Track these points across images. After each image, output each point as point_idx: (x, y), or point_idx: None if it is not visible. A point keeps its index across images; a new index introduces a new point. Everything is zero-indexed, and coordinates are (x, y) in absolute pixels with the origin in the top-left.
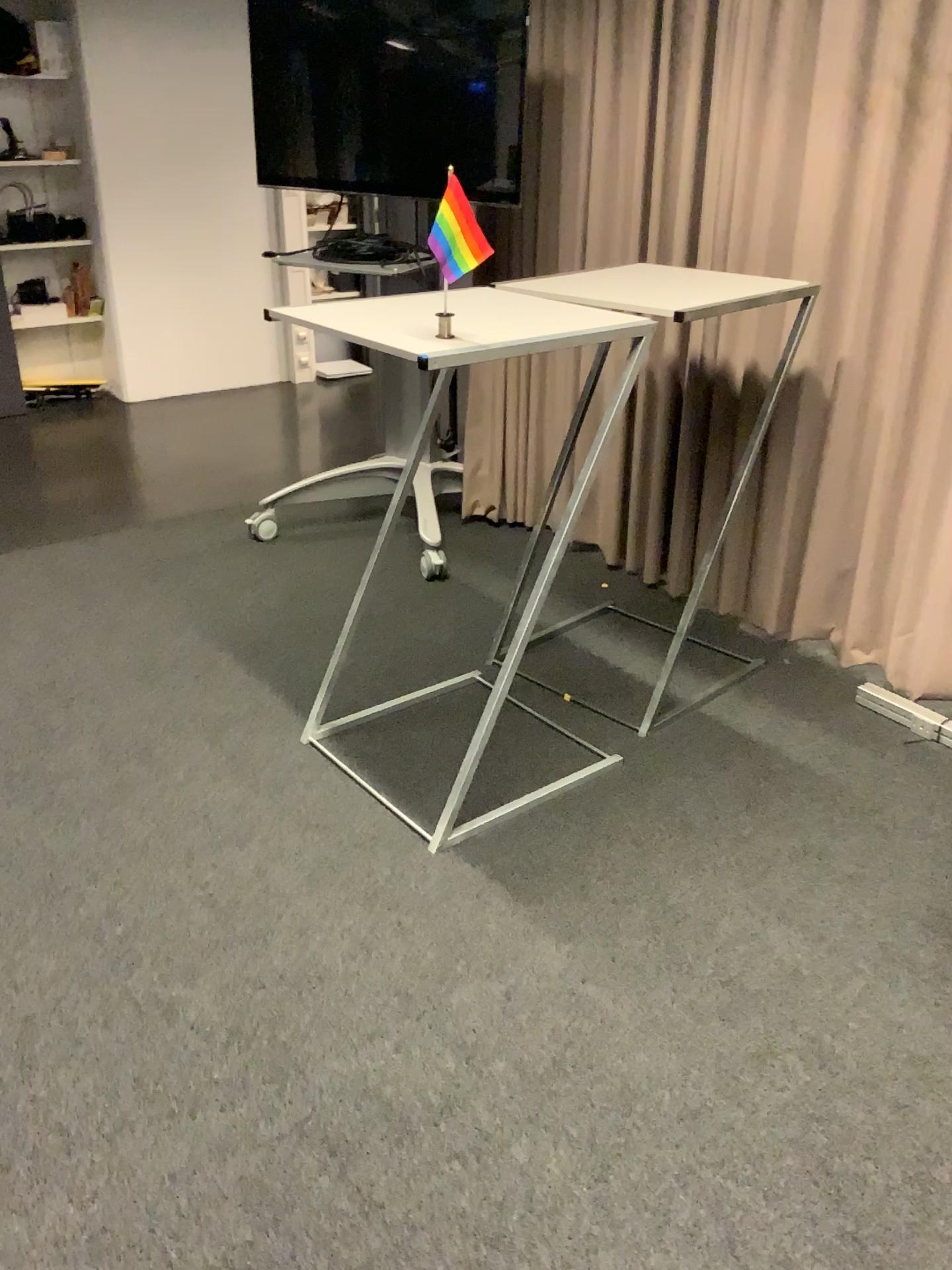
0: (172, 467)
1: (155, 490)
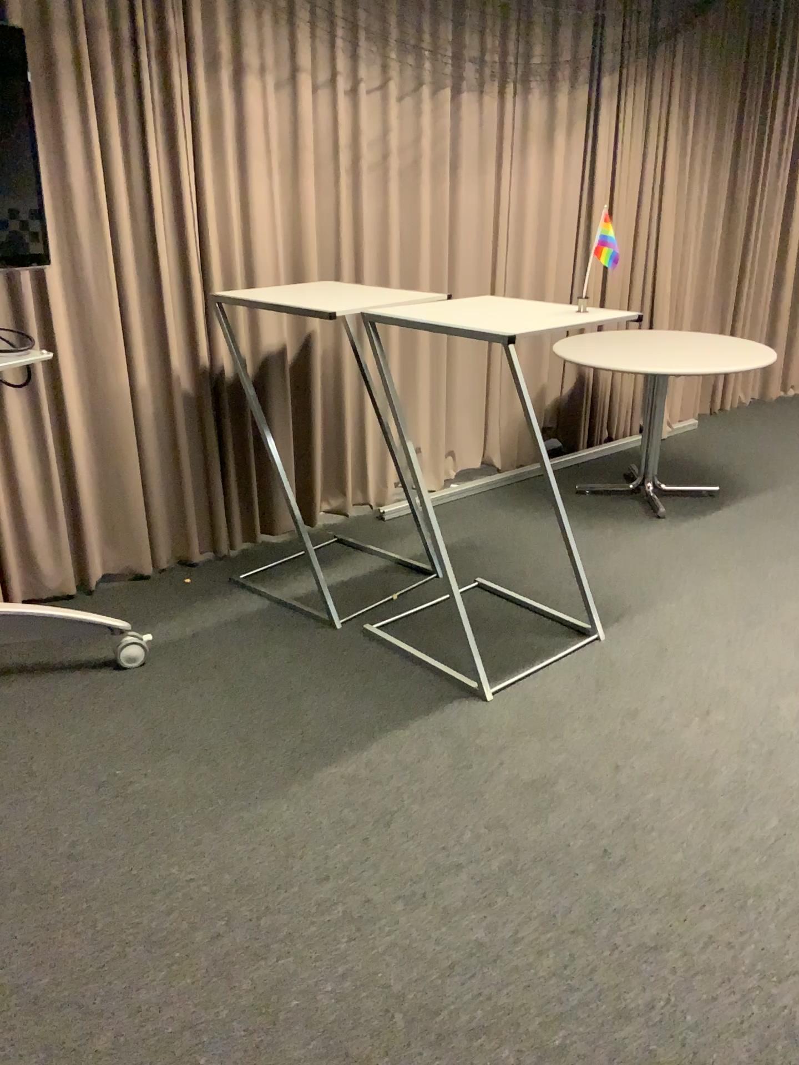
0: None
1: None
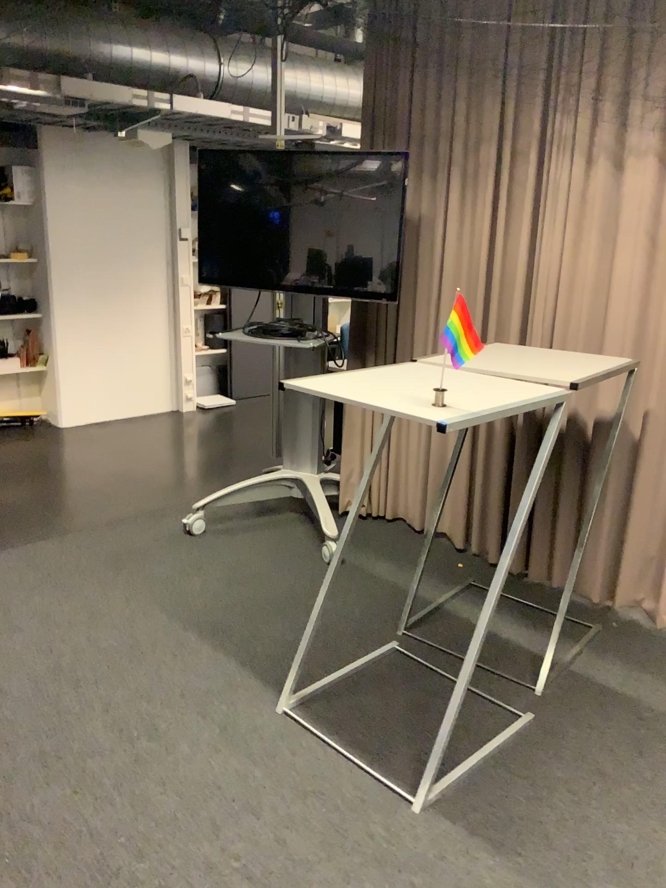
0: (112, 478)
1: (102, 496)
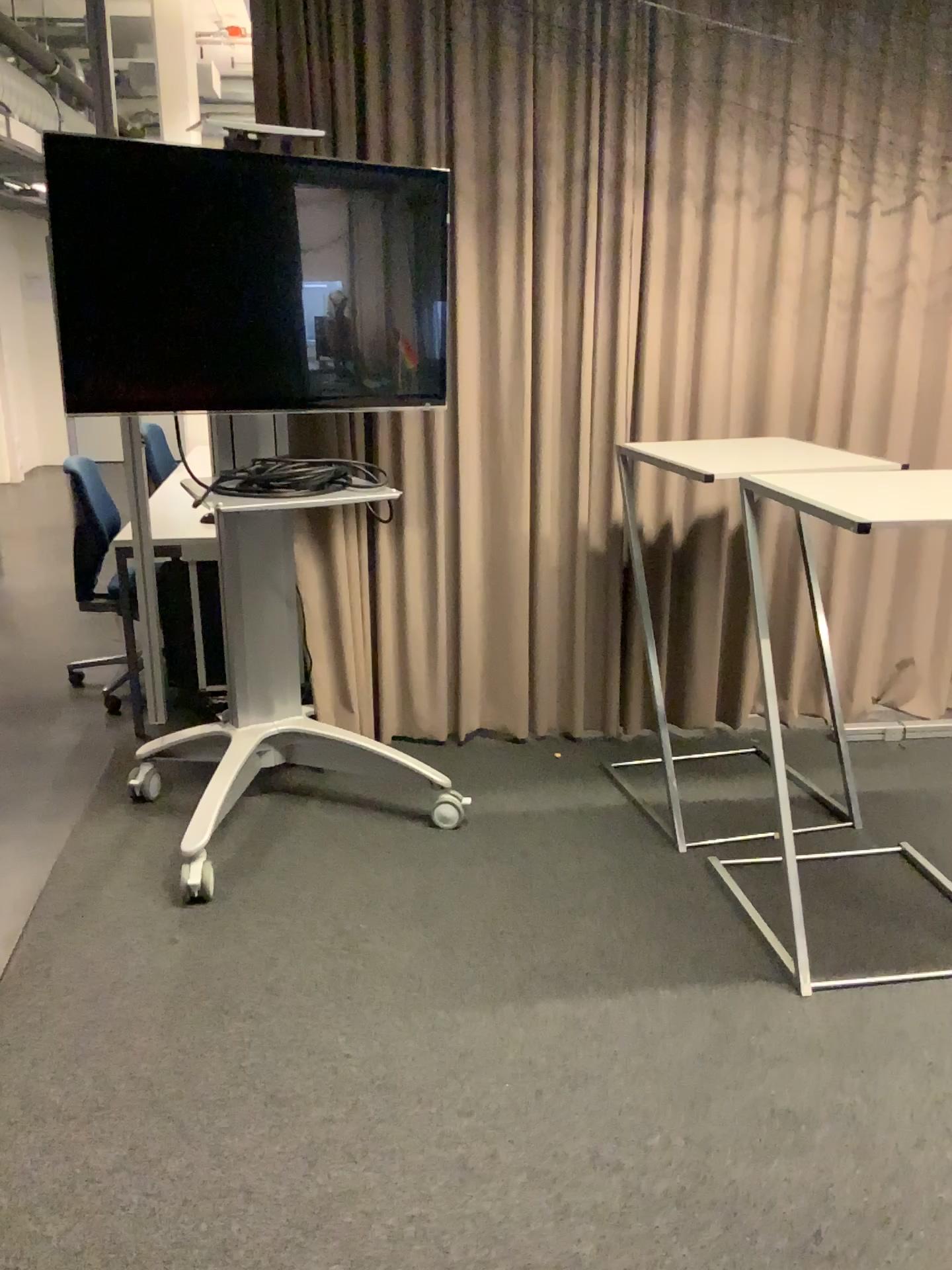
0: None
1: None
